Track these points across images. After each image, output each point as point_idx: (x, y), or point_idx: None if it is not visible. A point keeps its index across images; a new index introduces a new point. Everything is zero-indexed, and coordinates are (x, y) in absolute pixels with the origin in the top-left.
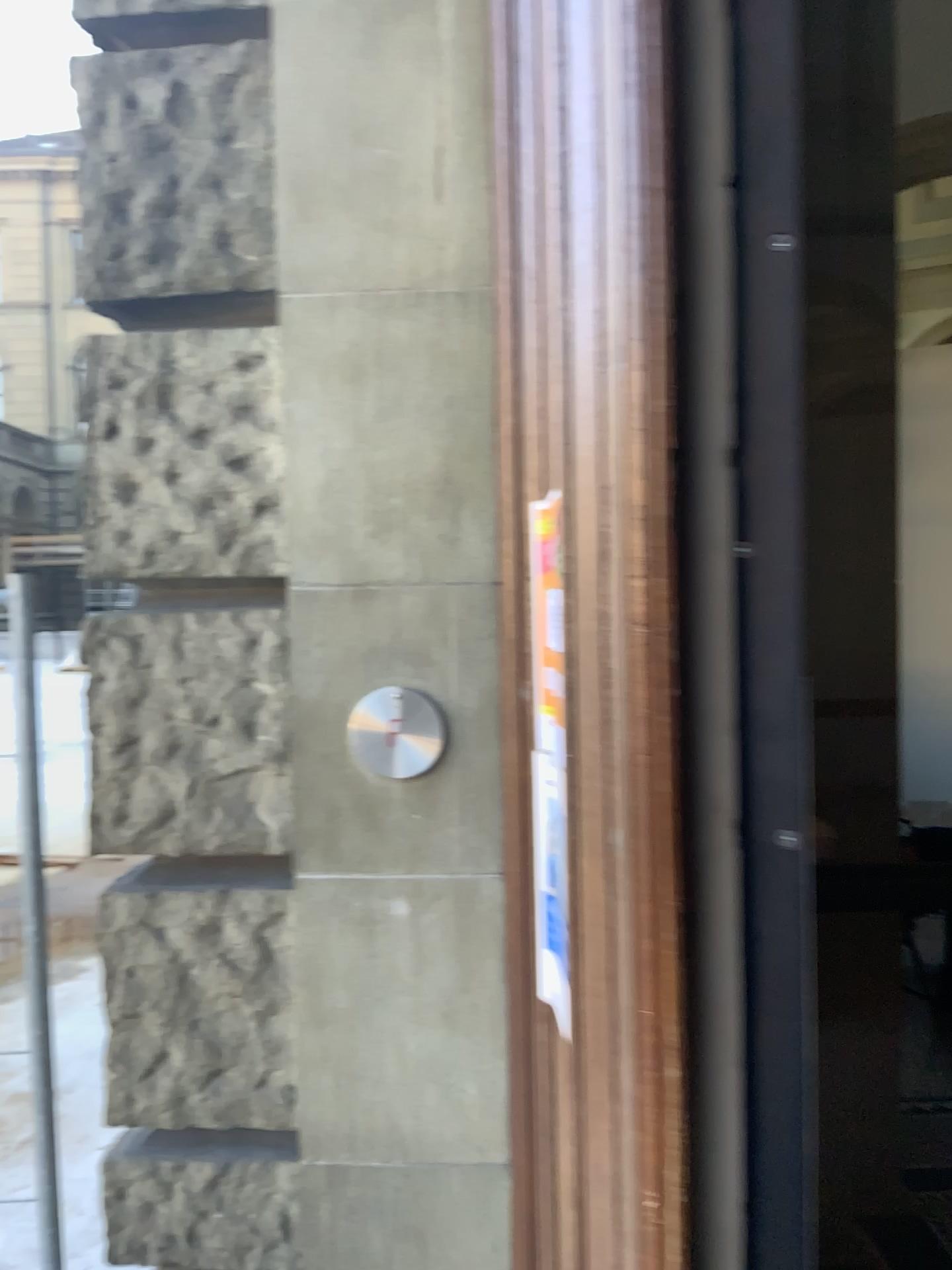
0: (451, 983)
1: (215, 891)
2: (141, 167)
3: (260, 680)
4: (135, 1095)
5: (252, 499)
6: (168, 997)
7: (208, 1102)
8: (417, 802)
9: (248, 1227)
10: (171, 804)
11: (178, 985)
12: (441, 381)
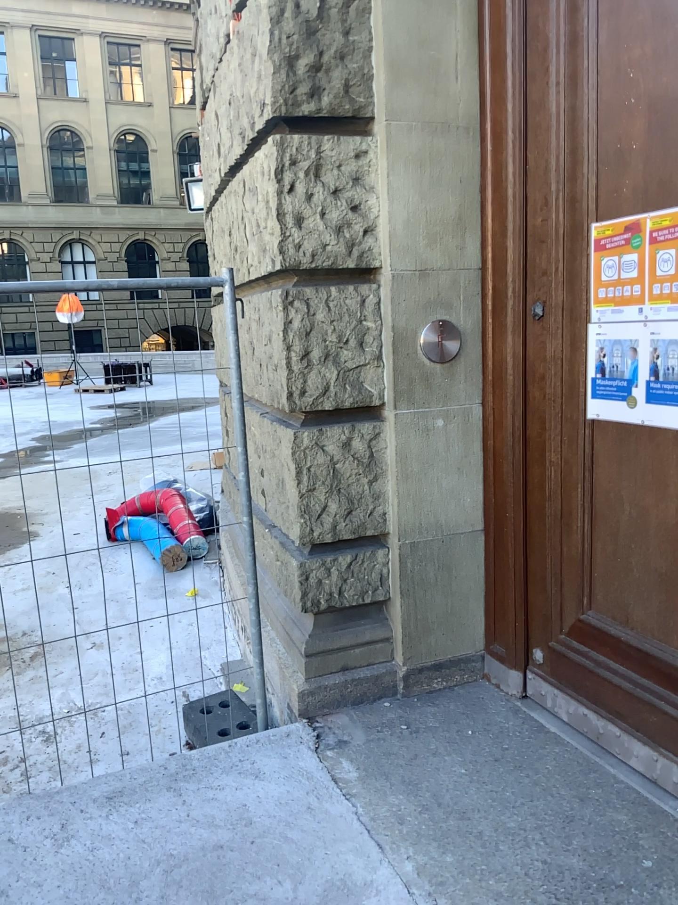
0: (462, 454)
1: (349, 426)
2: (299, 45)
3: (367, 320)
4: (312, 530)
5: (361, 229)
6: (327, 480)
7: (346, 528)
8: (447, 373)
9: (367, 582)
10: (325, 384)
11: (332, 473)
12: (455, 172)
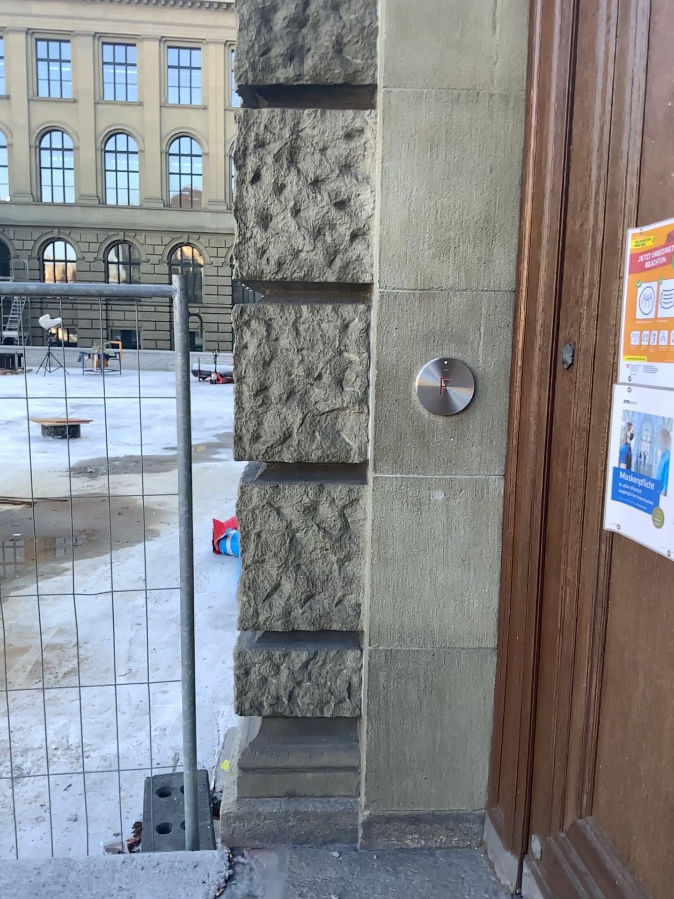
0: (471, 543)
1: (317, 486)
2: None
3: (352, 352)
4: (260, 612)
5: (352, 232)
6: (284, 552)
7: (307, 617)
8: (457, 431)
9: (330, 690)
10: (290, 430)
11: (291, 545)
12: (488, 158)
